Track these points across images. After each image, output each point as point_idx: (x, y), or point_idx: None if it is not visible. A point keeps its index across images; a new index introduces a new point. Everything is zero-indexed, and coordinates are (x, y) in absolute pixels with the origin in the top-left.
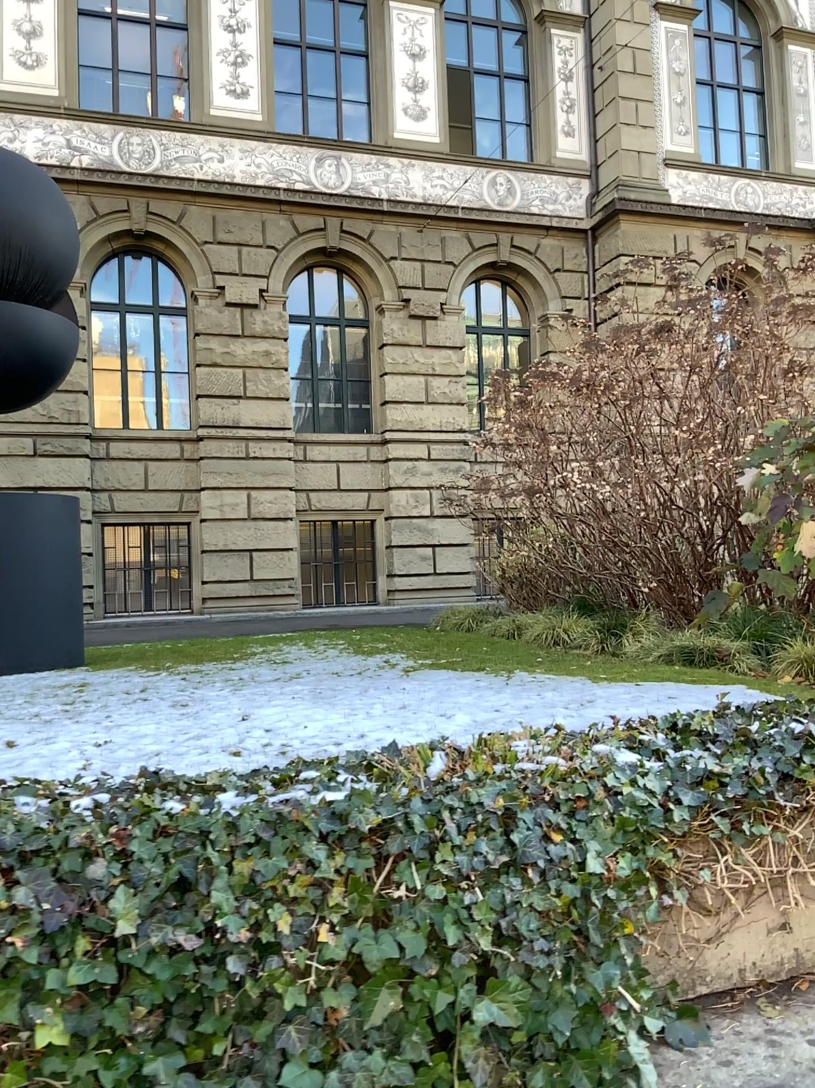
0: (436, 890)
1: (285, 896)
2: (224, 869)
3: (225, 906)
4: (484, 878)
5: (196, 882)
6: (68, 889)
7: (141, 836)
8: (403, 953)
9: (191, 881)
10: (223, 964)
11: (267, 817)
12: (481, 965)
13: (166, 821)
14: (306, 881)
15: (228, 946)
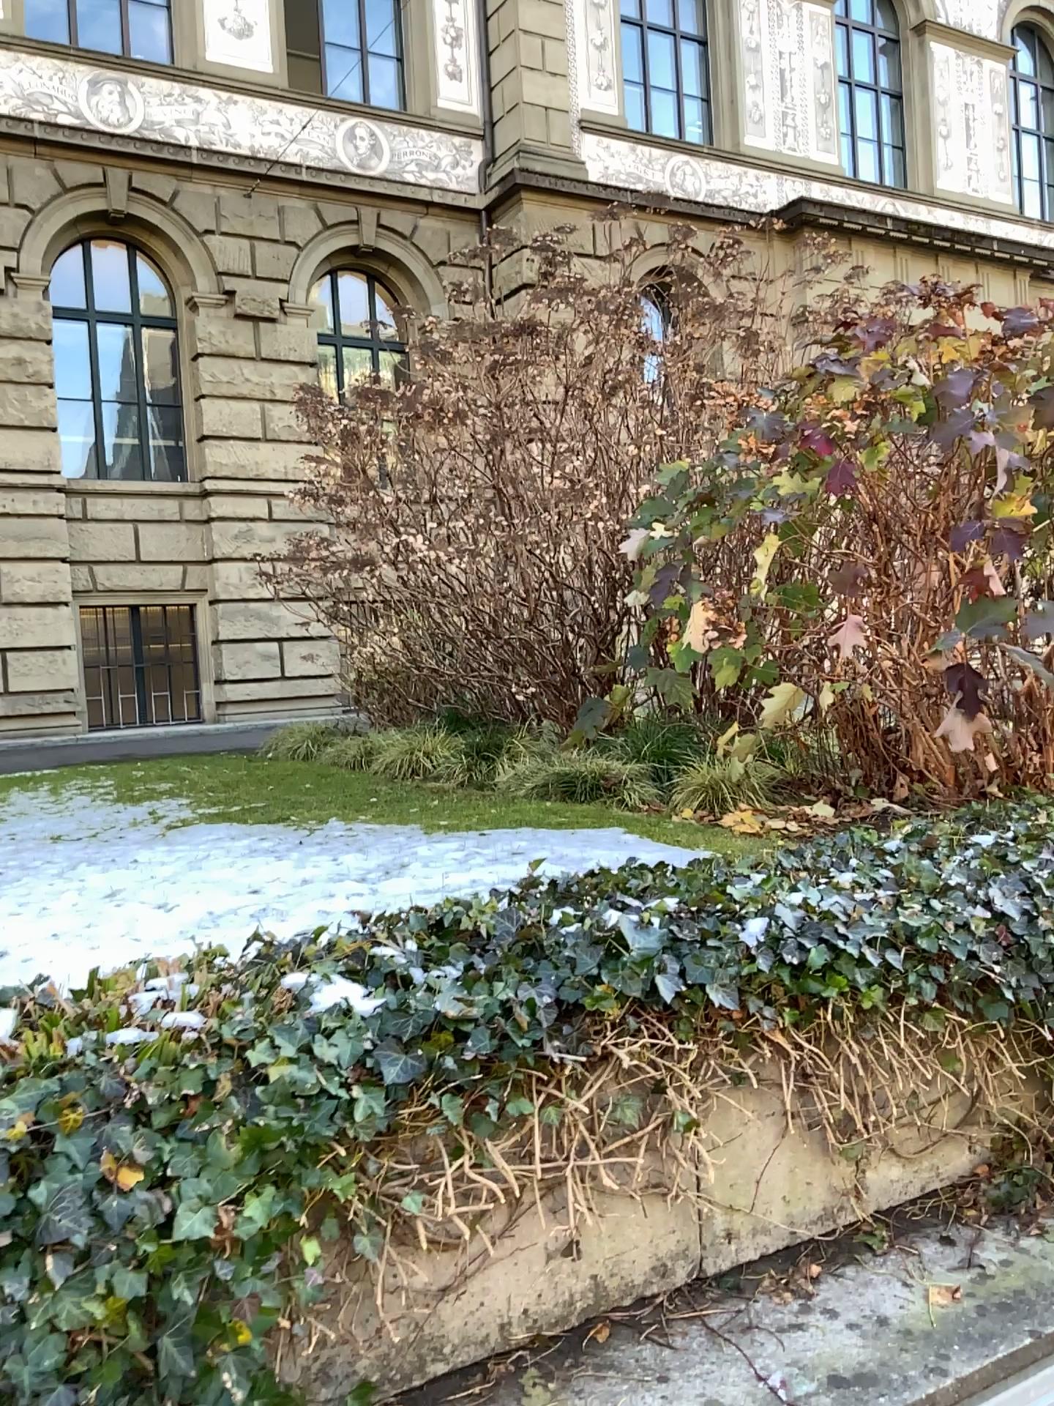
0: None
1: None
2: None
3: None
4: None
5: None
6: None
7: None
8: None
9: None
10: None
11: None
12: None
13: None
14: None
15: None
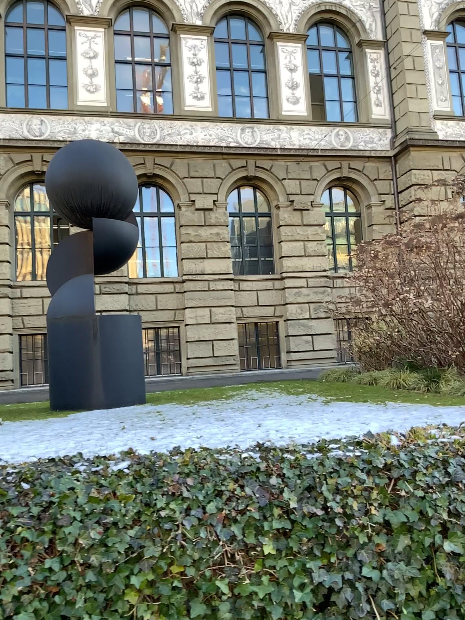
0: (418, 492)
1: (351, 494)
2: (324, 482)
3: (329, 497)
4: (439, 487)
5: (314, 487)
6: (265, 489)
7: (286, 468)
8: (408, 519)
9: (313, 487)
10: (331, 522)
11: (335, 461)
12: (443, 526)
13: (294, 462)
14: (359, 488)
15: (333, 514)
